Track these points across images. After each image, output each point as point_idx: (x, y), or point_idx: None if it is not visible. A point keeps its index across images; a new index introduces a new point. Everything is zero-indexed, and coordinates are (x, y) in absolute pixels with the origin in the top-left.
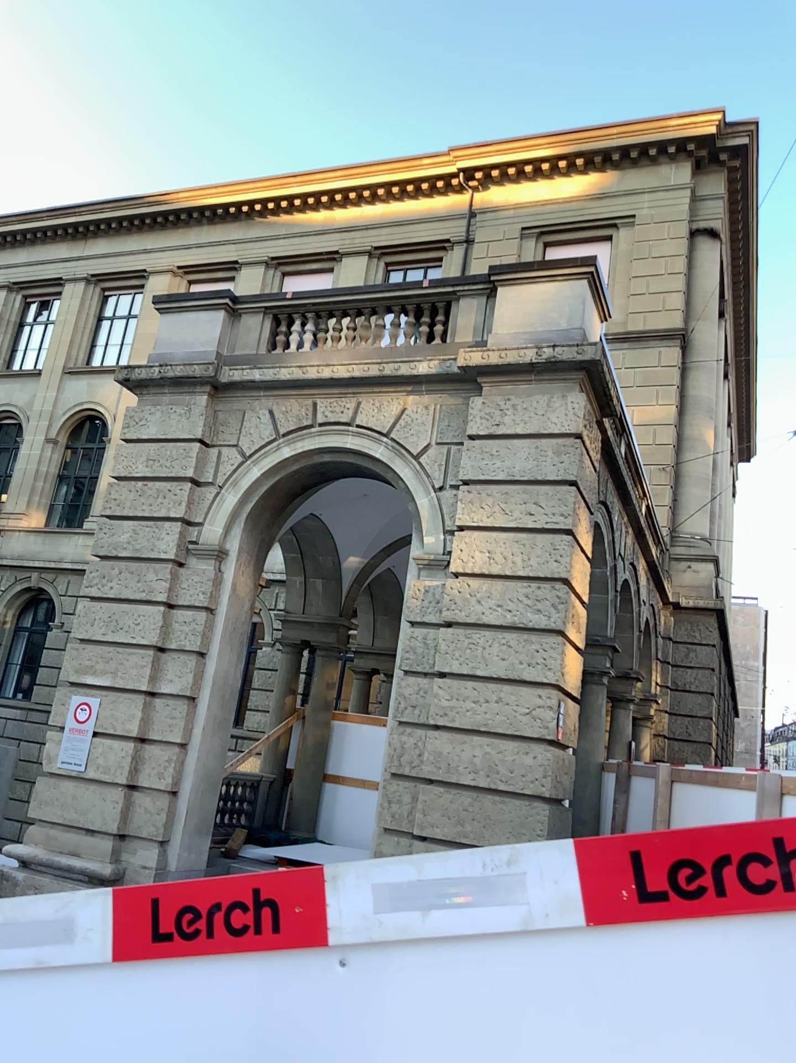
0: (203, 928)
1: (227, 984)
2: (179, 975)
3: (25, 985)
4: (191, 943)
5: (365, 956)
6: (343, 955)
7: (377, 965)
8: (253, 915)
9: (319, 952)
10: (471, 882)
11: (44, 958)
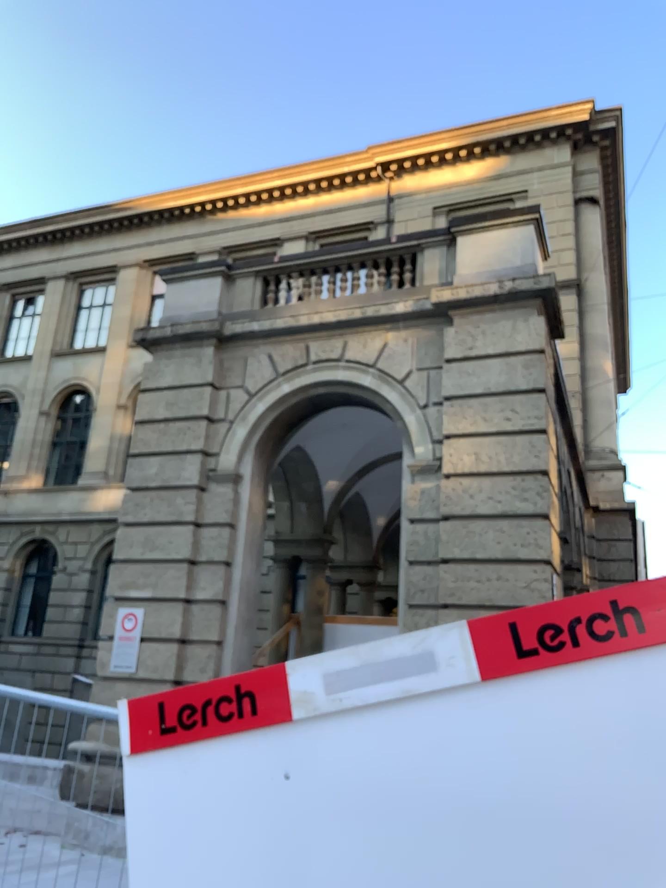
0: (567, 635)
1: (601, 677)
2: (550, 678)
3: (397, 708)
4: (556, 650)
5: None
6: None
7: None
8: (616, 616)
9: None
10: None
11: (411, 684)
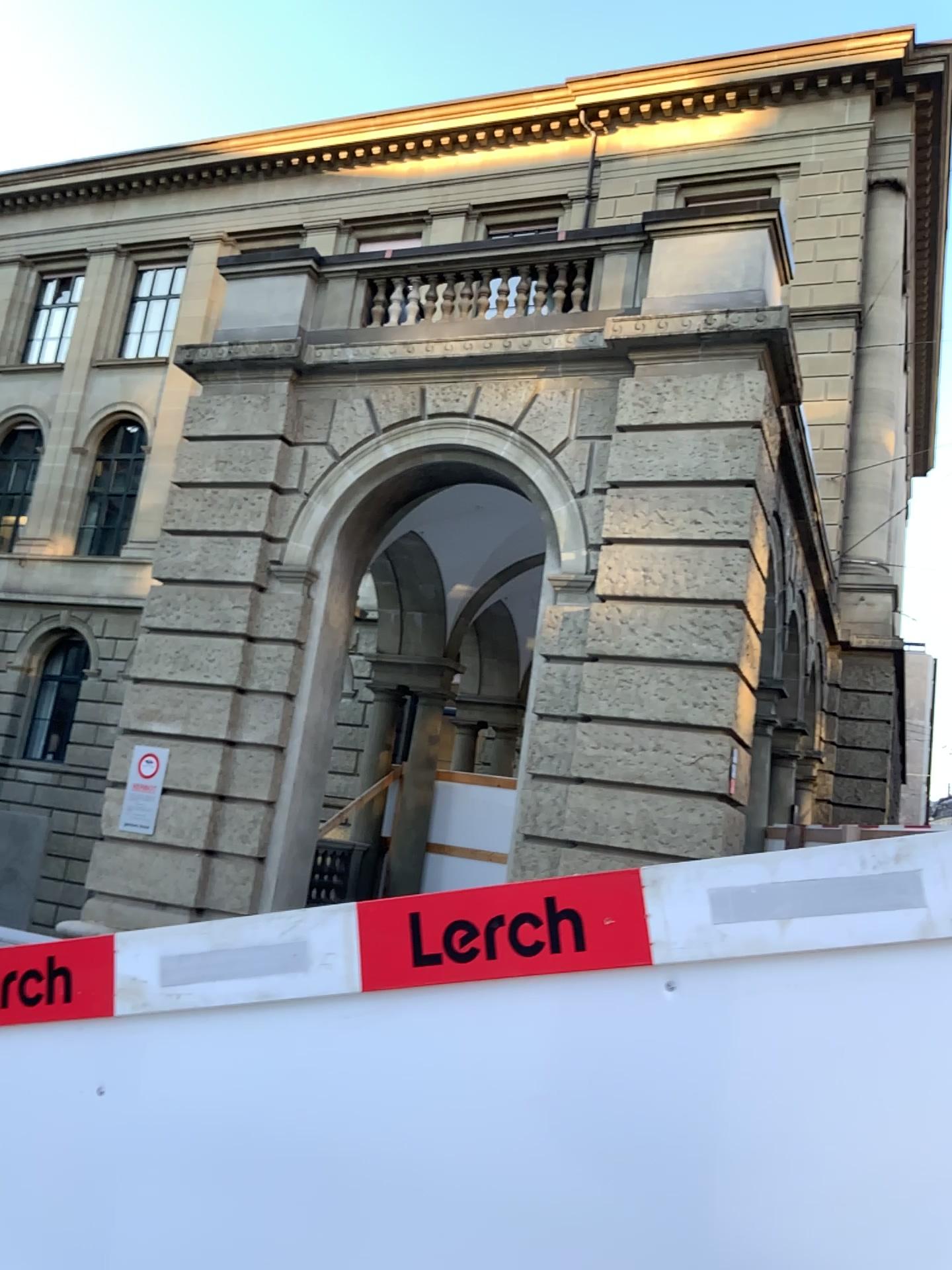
0: (481, 947)
1: (516, 1014)
2: (450, 1005)
3: (245, 1021)
4: (464, 966)
5: (704, 976)
6: (673, 975)
7: (721, 986)
8: (549, 929)
9: (640, 973)
10: (850, 880)
11: (268, 989)
